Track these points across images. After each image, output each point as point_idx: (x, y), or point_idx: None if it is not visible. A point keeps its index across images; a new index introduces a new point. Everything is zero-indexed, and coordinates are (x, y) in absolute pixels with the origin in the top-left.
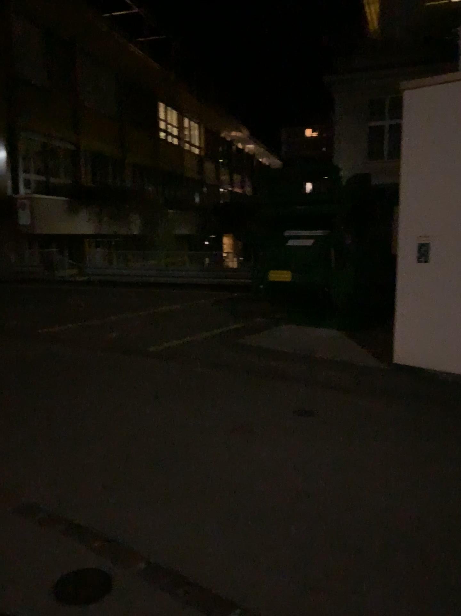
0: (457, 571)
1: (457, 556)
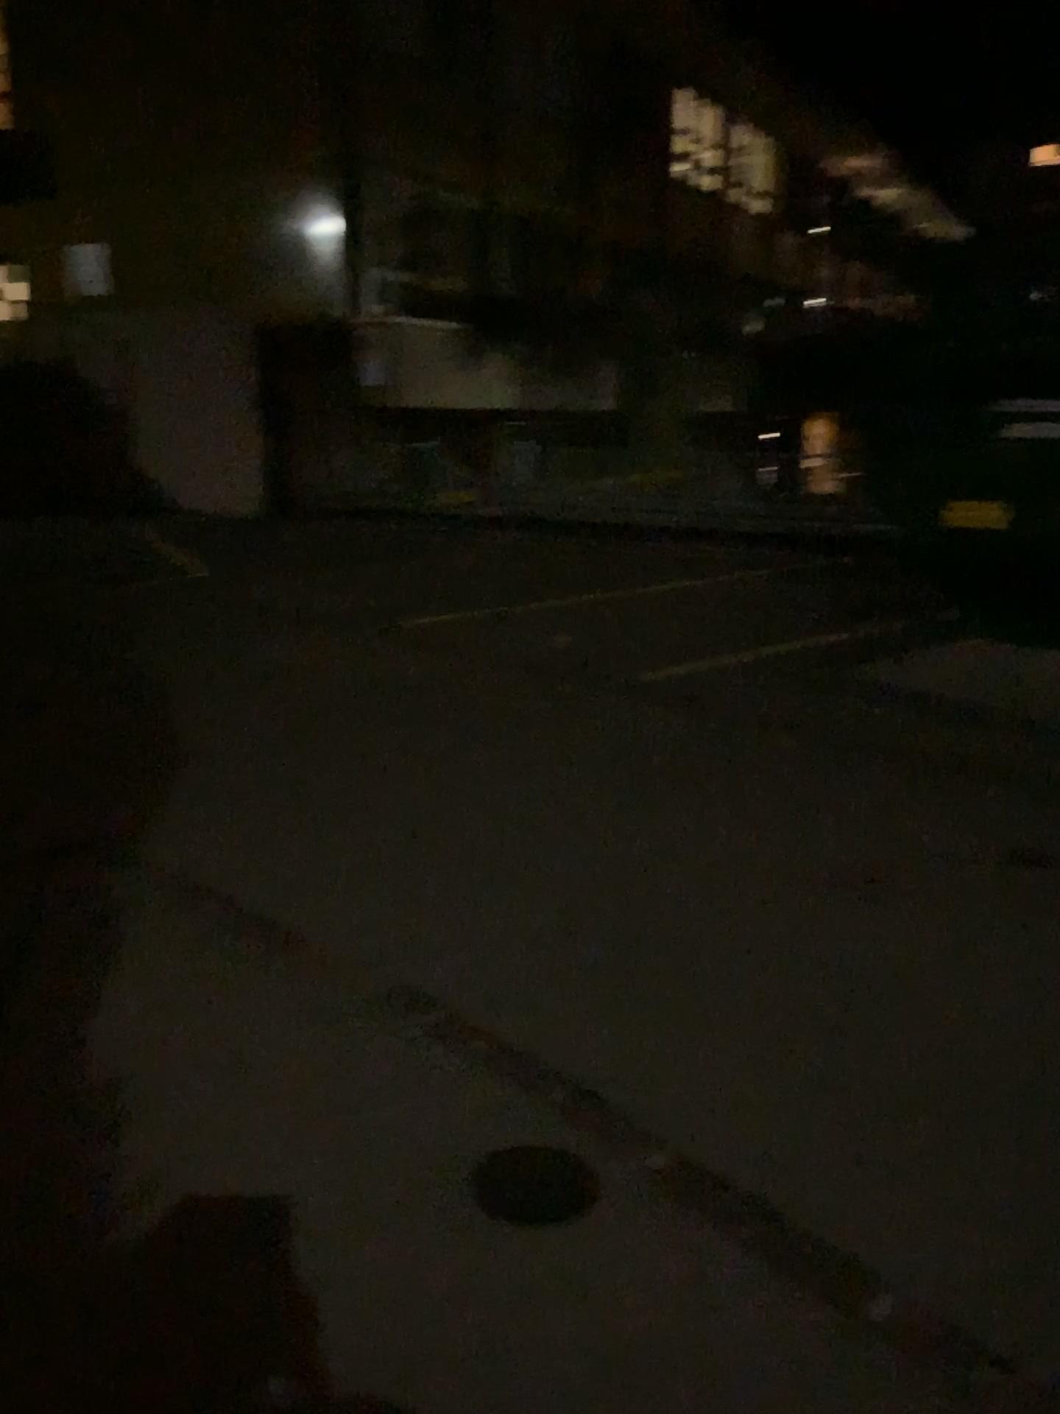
0: None
1: None
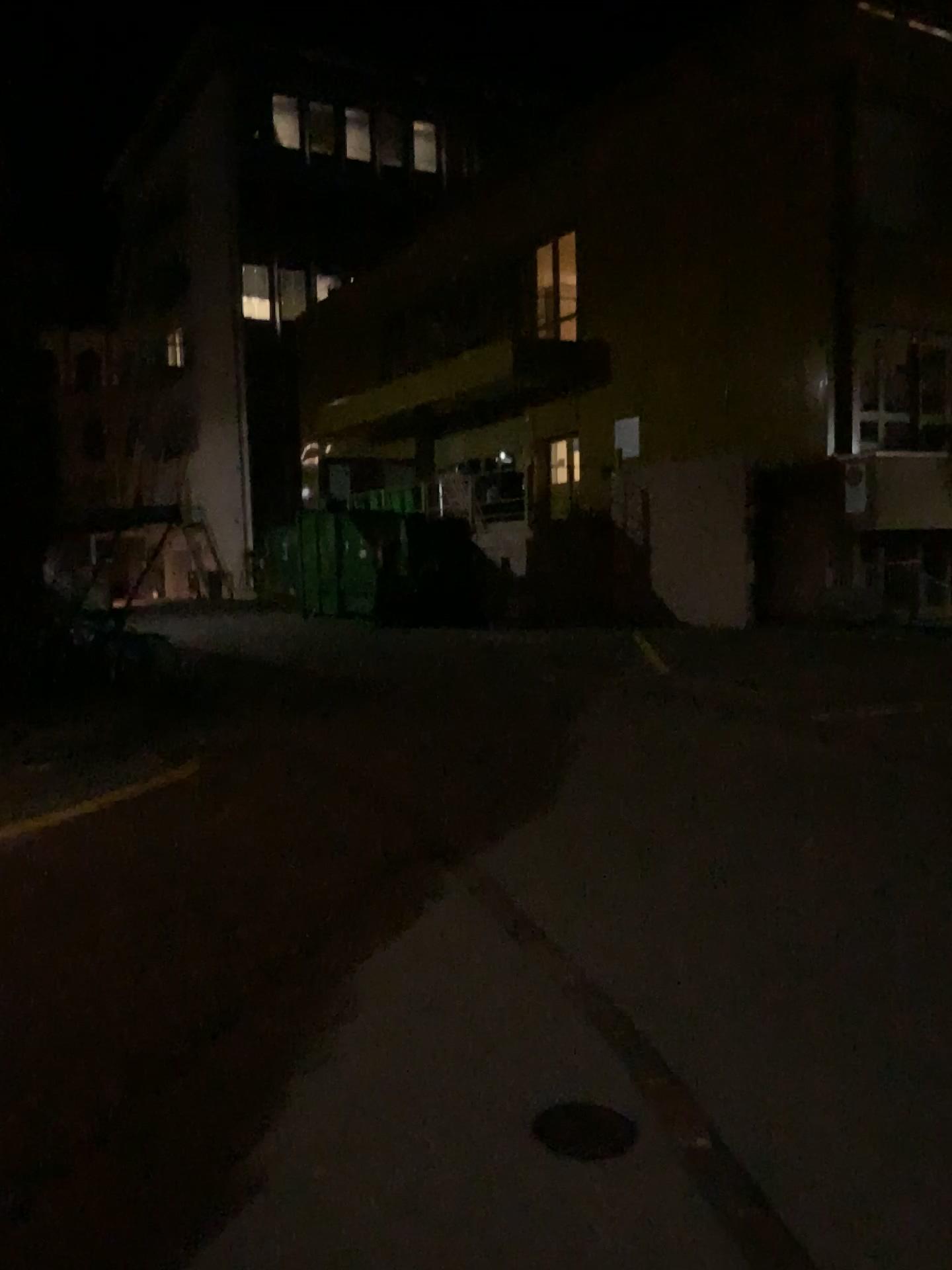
0: None
1: None
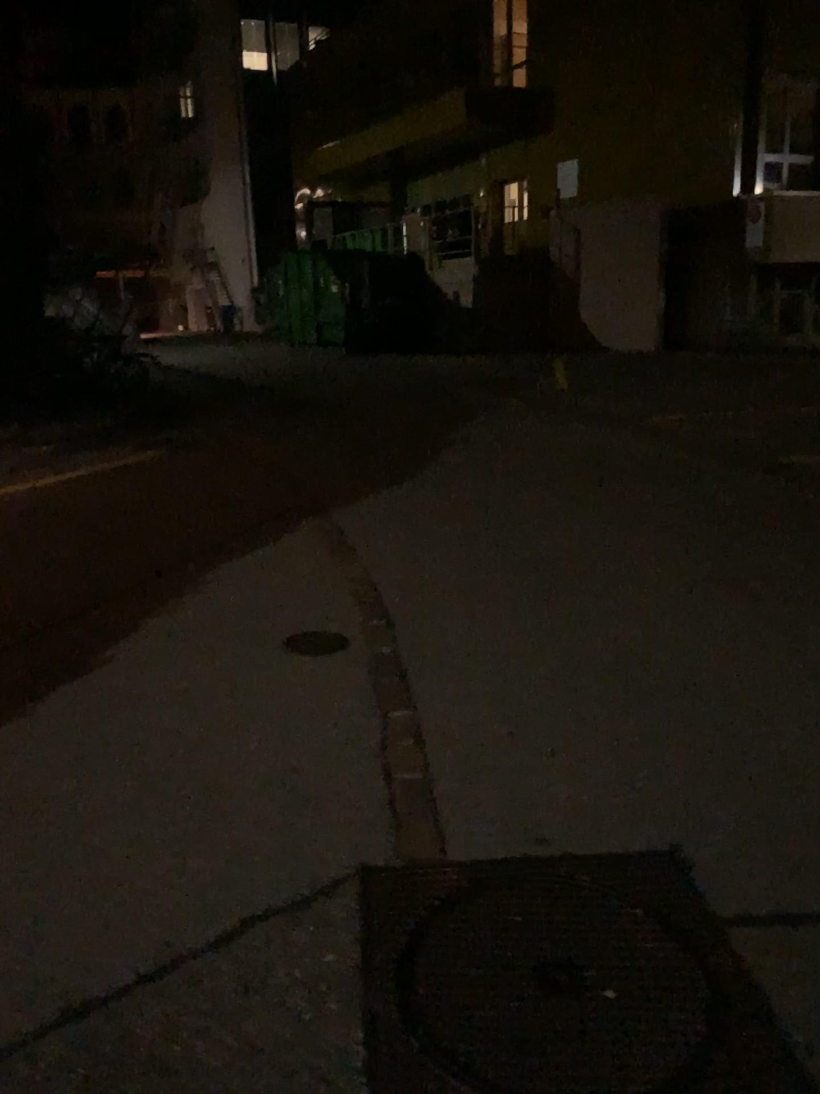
0: (738, 806)
1: (776, 797)
